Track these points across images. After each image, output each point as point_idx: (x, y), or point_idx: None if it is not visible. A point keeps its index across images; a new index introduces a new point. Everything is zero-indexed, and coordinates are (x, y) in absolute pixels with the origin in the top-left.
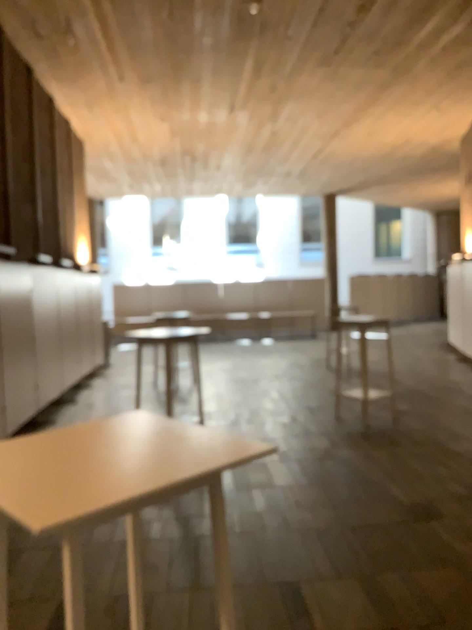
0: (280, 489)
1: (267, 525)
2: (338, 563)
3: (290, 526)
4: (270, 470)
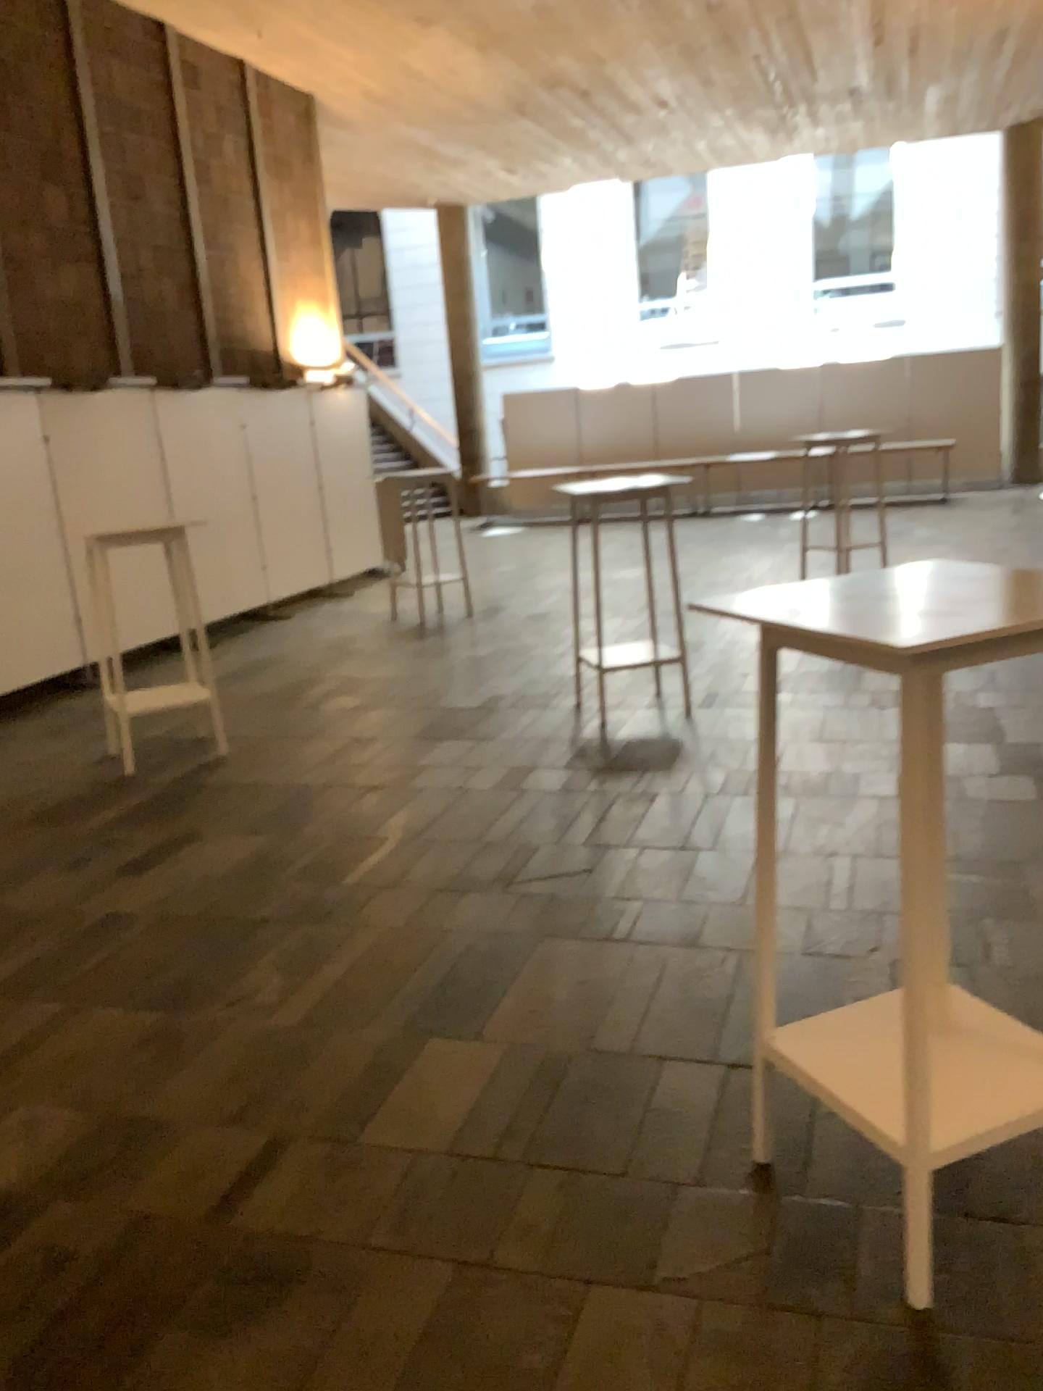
0: (173, 839)
1: (40, 897)
2: (19, 972)
3: (72, 902)
4: (229, 802)
